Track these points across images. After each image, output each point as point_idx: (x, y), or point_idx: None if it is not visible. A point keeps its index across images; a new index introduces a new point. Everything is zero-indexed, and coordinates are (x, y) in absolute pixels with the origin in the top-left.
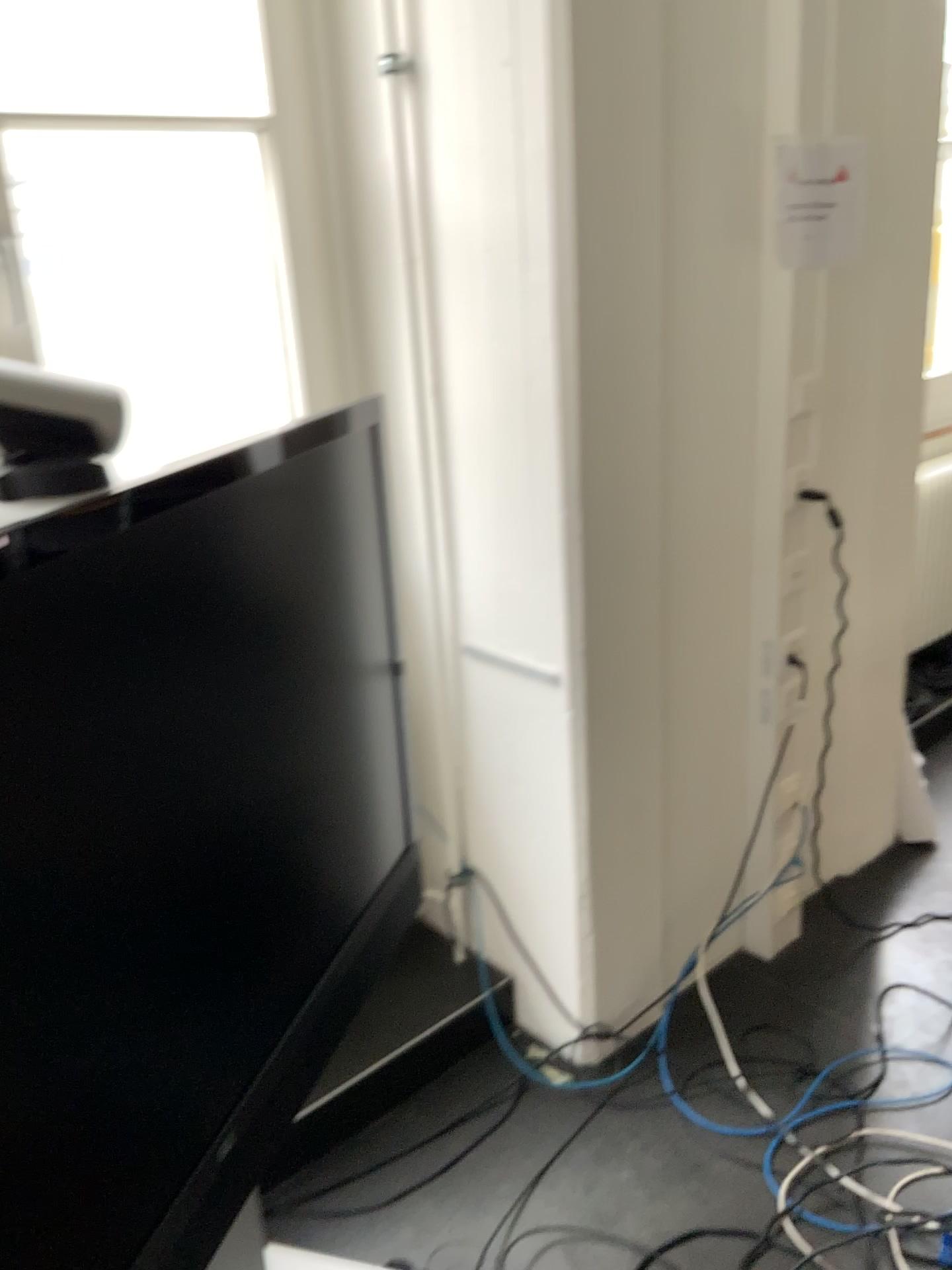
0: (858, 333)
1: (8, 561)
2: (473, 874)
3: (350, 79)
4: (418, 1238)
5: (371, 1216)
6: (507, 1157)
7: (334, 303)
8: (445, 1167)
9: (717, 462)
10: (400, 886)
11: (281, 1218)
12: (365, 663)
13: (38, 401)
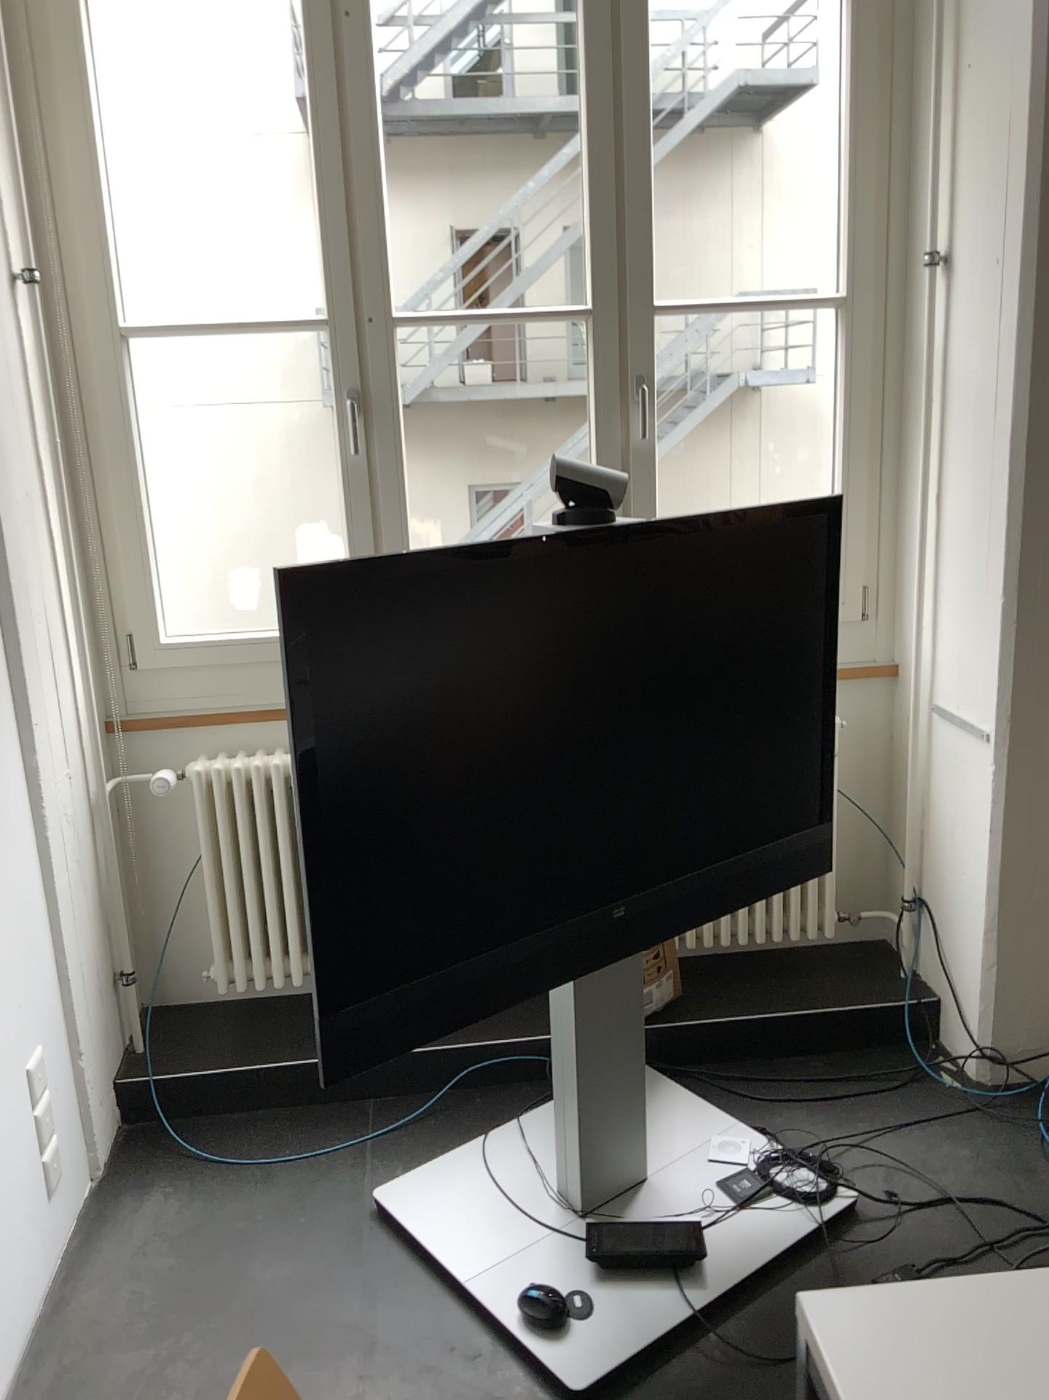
0: None
1: (549, 548)
2: (921, 906)
3: (905, 269)
4: (781, 1123)
5: (755, 1100)
6: (876, 1110)
7: (876, 432)
8: (825, 1098)
9: None
10: (809, 851)
11: (694, 1078)
12: (799, 677)
13: (582, 477)
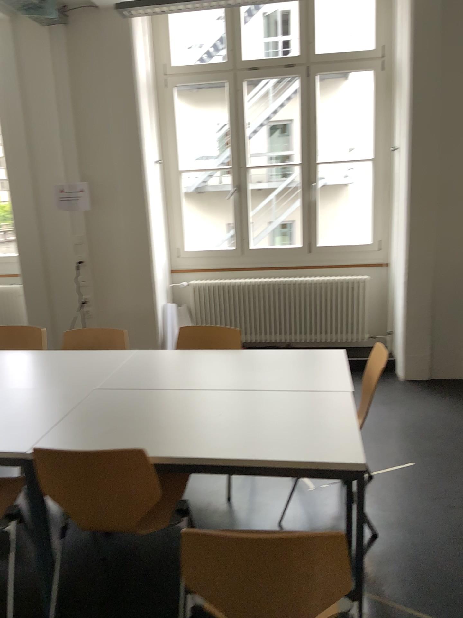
0: (119, 226)
1: None
2: None
3: None
4: None
5: None
6: None
7: None
8: None
9: (64, 251)
10: None
11: None
12: None
13: None
